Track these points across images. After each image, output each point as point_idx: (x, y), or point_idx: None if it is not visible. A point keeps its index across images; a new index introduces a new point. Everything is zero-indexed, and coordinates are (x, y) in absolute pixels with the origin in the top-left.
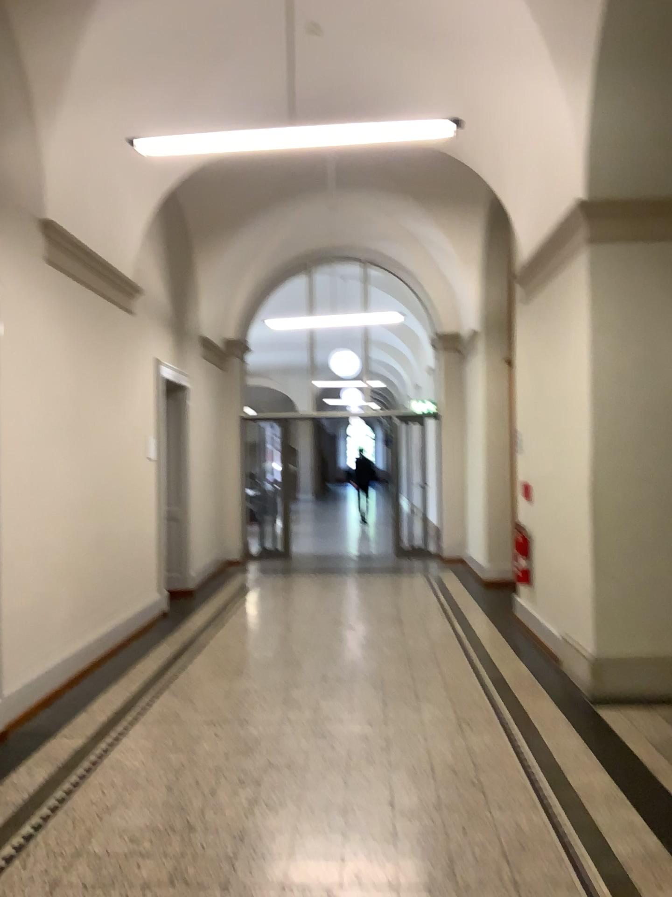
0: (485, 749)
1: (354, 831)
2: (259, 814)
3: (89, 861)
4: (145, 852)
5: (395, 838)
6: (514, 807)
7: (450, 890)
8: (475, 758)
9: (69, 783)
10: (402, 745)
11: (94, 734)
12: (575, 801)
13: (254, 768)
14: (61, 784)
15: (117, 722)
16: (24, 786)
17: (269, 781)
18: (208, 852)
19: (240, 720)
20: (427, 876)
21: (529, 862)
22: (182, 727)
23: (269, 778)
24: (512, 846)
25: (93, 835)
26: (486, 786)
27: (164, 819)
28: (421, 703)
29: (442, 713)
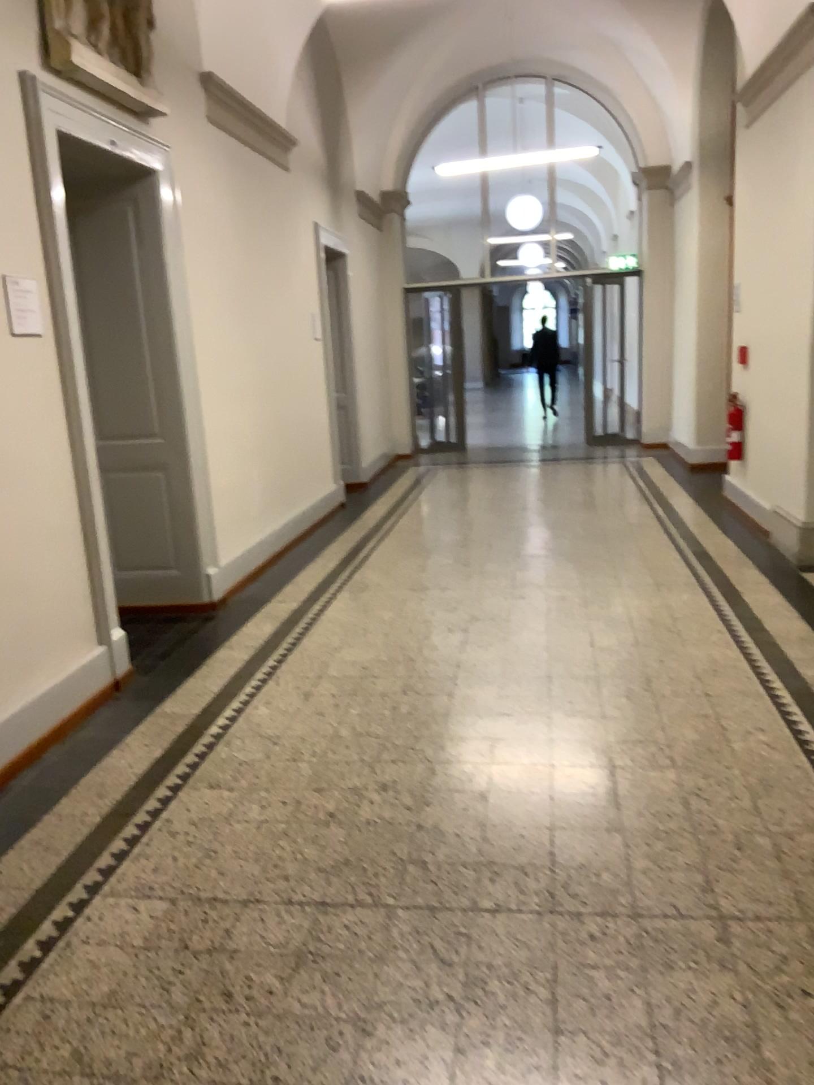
0: (683, 606)
1: (560, 662)
2: (472, 652)
3: (330, 682)
4: (376, 676)
5: (598, 666)
6: (709, 646)
7: (648, 698)
8: (673, 613)
9: (294, 634)
10: (601, 604)
11: (305, 599)
12: (769, 641)
13: (461, 622)
14: (287, 635)
15: (324, 590)
16: (255, 637)
17: (476, 631)
18: (432, 676)
19: (440, 588)
20: (627, 689)
21: (721, 680)
22: (386, 594)
23: (476, 628)
24: (706, 670)
25: (328, 666)
26: (683, 632)
27: (387, 656)
28: (620, 573)
29: (641, 579)
